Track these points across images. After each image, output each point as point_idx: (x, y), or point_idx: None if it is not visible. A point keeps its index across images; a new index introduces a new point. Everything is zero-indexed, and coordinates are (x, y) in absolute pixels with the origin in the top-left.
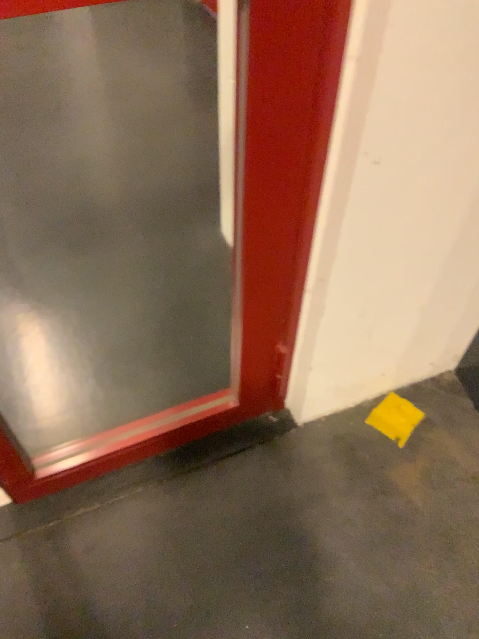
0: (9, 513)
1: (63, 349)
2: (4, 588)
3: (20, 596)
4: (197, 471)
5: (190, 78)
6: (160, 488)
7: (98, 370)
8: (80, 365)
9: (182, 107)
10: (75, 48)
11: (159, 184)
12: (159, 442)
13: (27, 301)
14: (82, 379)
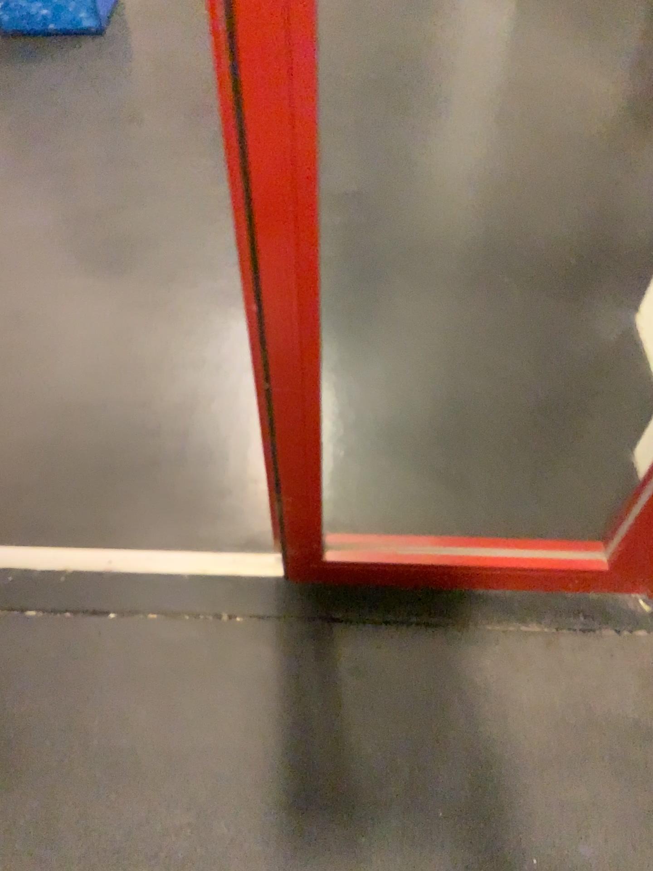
0: (280, 589)
1: (382, 412)
2: (258, 675)
3: (274, 692)
4: (523, 625)
5: (625, 90)
6: (470, 629)
7: (420, 451)
8: (400, 438)
9: (606, 129)
10: (474, 22)
11: (550, 229)
12: (488, 571)
13: (350, 338)
14: (398, 456)
